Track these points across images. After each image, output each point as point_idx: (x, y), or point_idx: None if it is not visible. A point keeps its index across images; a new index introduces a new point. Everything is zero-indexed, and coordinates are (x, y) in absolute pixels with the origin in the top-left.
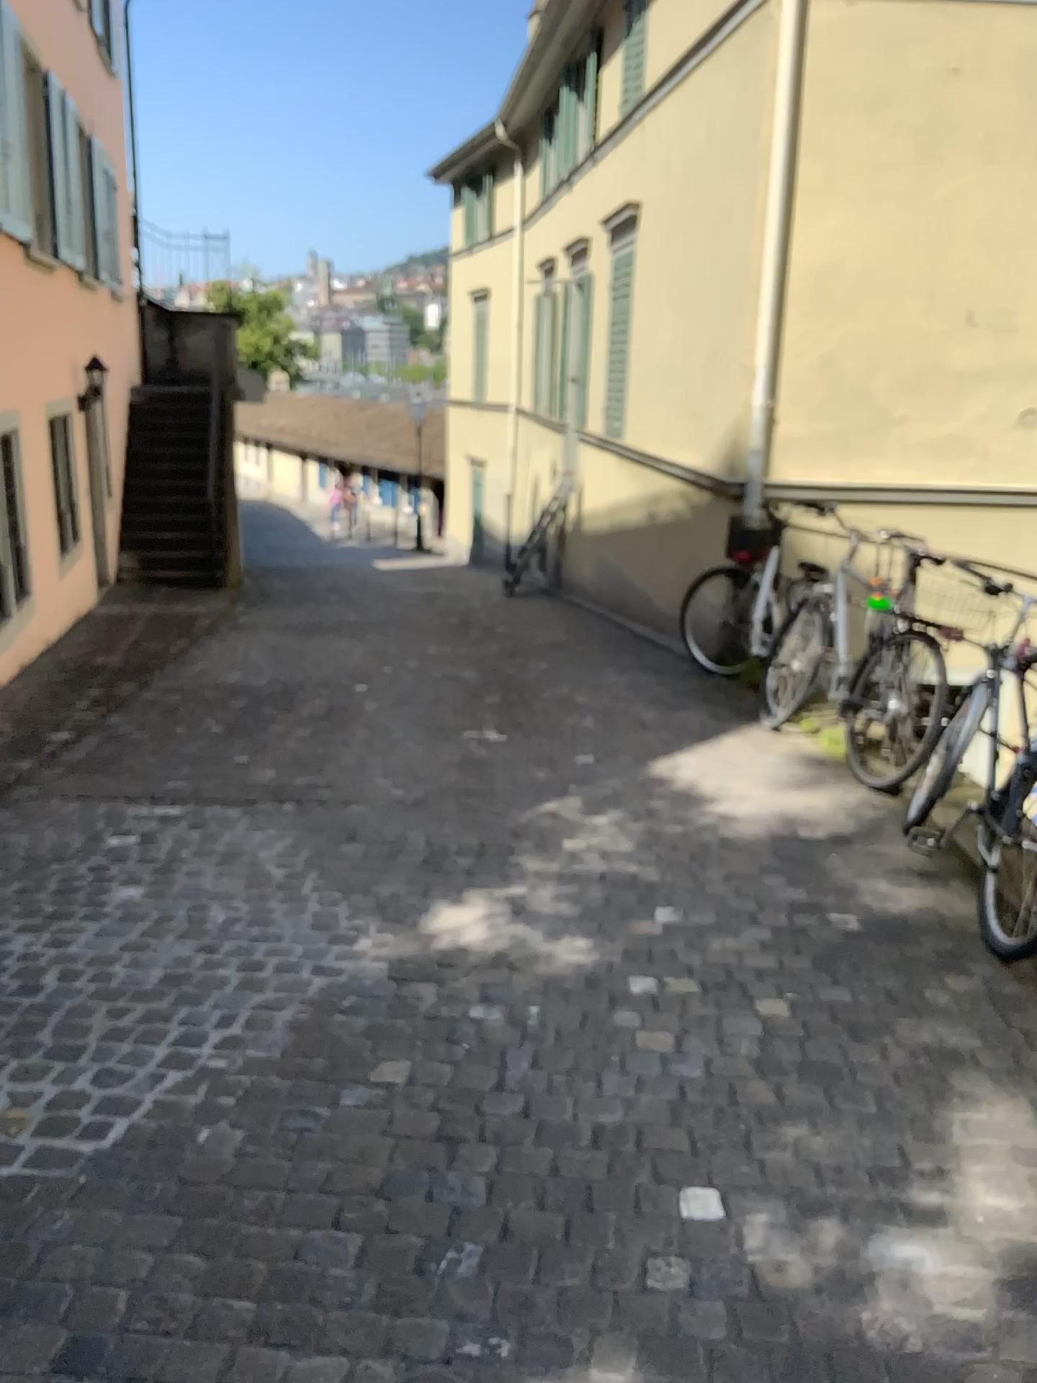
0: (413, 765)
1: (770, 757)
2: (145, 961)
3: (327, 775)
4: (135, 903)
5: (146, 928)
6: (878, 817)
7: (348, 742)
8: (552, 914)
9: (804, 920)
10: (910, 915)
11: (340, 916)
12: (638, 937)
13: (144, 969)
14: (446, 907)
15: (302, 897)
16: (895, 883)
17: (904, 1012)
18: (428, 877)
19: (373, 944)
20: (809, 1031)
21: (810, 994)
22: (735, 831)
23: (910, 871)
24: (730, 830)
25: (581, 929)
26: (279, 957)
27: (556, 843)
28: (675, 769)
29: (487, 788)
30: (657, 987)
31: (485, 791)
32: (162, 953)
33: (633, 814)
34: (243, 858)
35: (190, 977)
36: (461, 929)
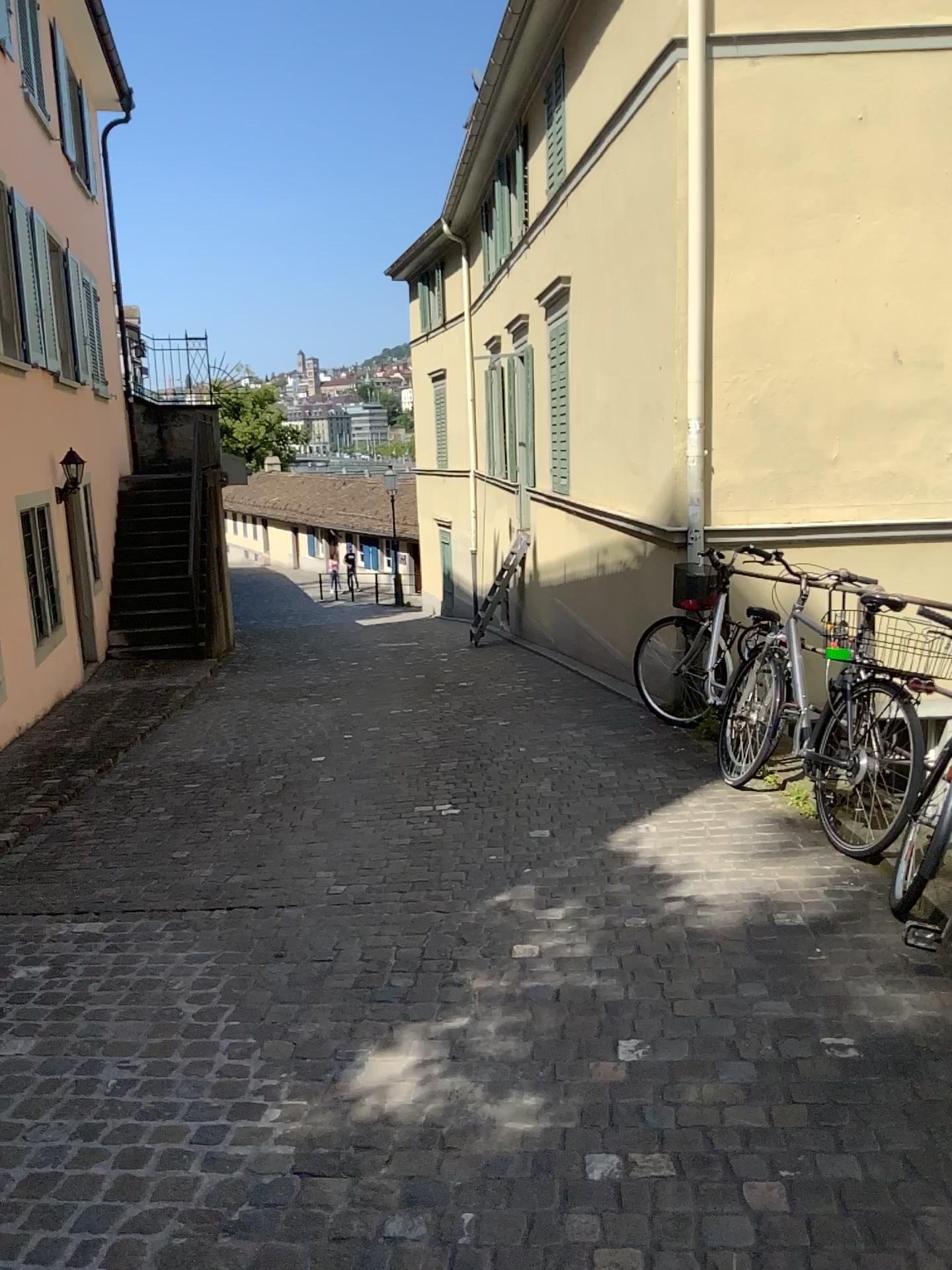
0: (359, 852)
1: (738, 821)
2: (9, 1154)
3: (267, 872)
4: (19, 1064)
5: (23, 1101)
6: (863, 892)
7: (295, 828)
8: (497, 1052)
9: (793, 1048)
10: (918, 1032)
11: (251, 1070)
12: (597, 1083)
13: (3, 1170)
14: (376, 1048)
15: (211, 1045)
16: (894, 985)
17: (933, 1193)
18: (359, 1005)
19: (283, 1112)
20: (815, 1234)
21: (811, 1170)
22: (706, 920)
23: (909, 966)
24: (700, 918)
25: (530, 1075)
26: (167, 1141)
27: (505, 949)
28: (637, 842)
29: (435, 879)
30: (620, 1164)
31: (432, 882)
32: (31, 1142)
33: (592, 902)
34: (156, 989)
35: (55, 1178)
36: (389, 1083)
